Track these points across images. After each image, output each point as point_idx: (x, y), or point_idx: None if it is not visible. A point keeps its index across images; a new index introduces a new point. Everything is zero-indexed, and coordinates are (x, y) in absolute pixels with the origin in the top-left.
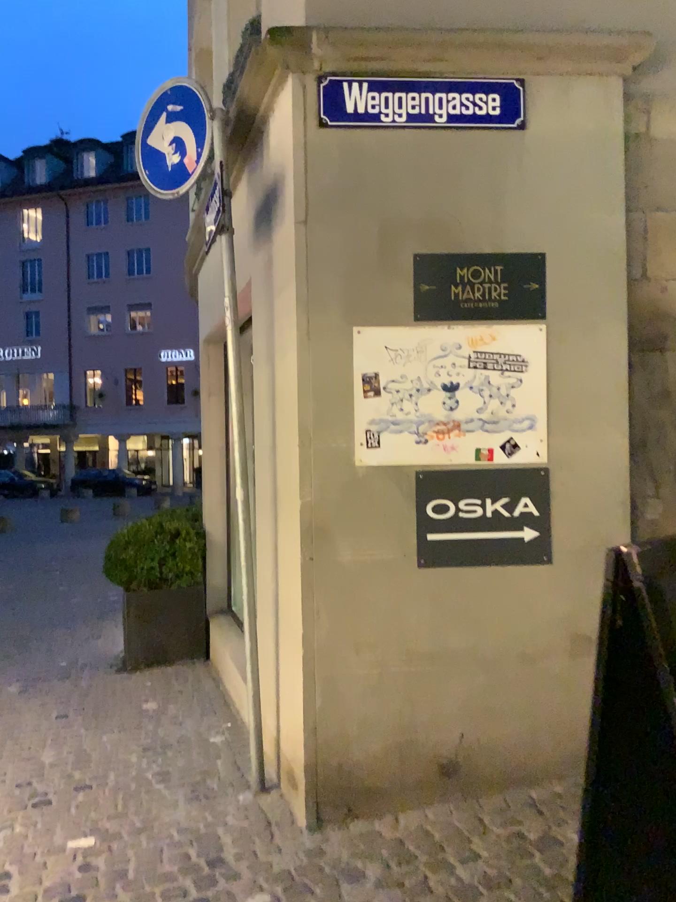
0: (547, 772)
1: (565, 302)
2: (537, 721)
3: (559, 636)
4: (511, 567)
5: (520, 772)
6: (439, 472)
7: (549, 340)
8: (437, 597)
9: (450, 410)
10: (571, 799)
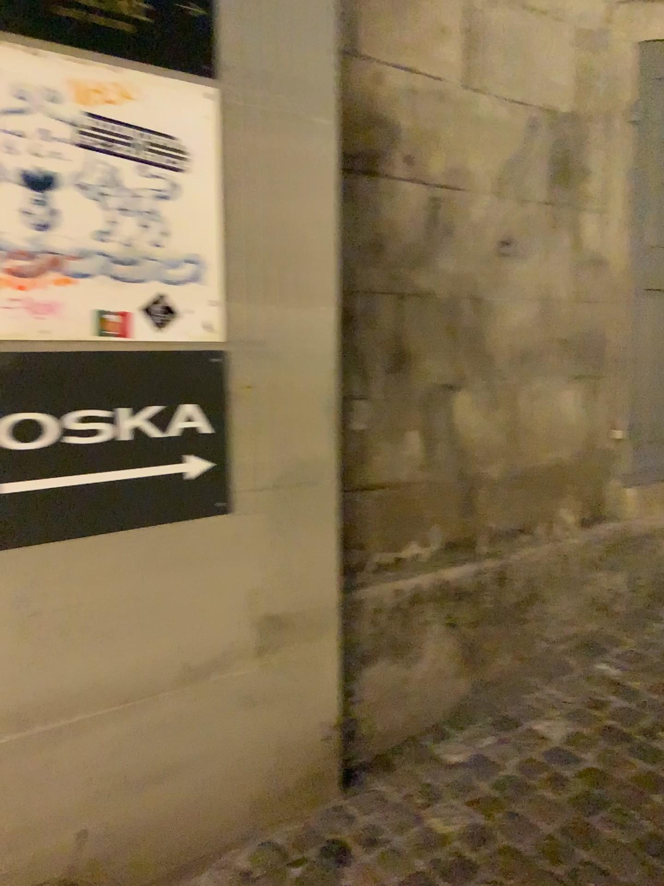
0: (224, 841)
1: (251, 55)
2: (210, 768)
3: (242, 629)
4: (166, 526)
5: (185, 856)
6: (25, 357)
7: (226, 121)
8: (28, 602)
9: (42, 230)
10: (265, 878)
